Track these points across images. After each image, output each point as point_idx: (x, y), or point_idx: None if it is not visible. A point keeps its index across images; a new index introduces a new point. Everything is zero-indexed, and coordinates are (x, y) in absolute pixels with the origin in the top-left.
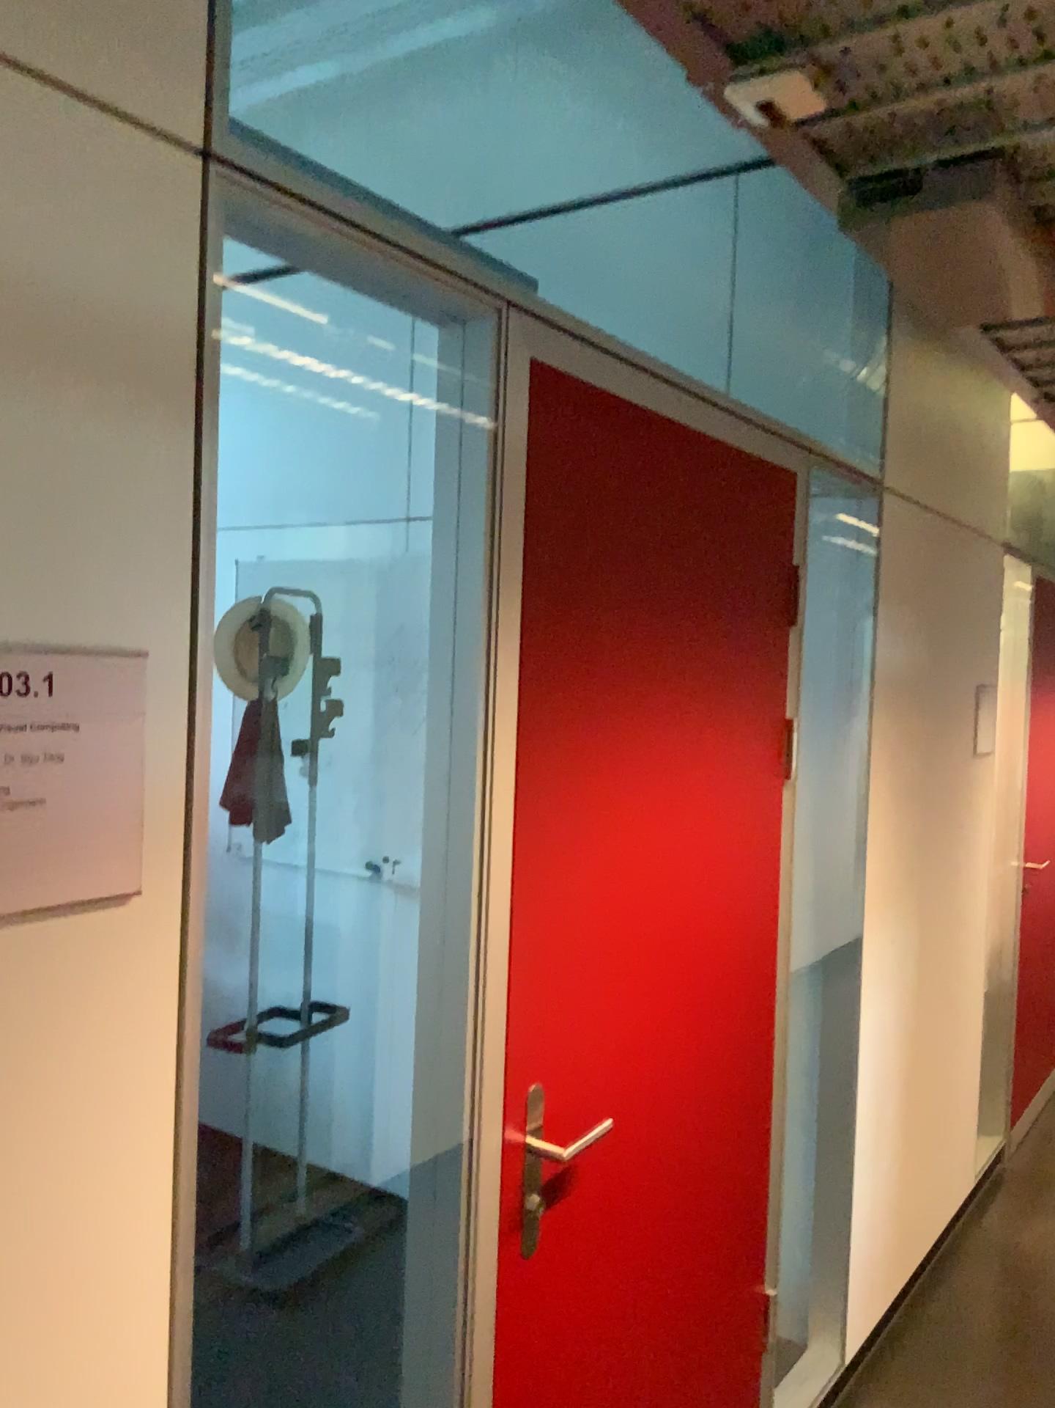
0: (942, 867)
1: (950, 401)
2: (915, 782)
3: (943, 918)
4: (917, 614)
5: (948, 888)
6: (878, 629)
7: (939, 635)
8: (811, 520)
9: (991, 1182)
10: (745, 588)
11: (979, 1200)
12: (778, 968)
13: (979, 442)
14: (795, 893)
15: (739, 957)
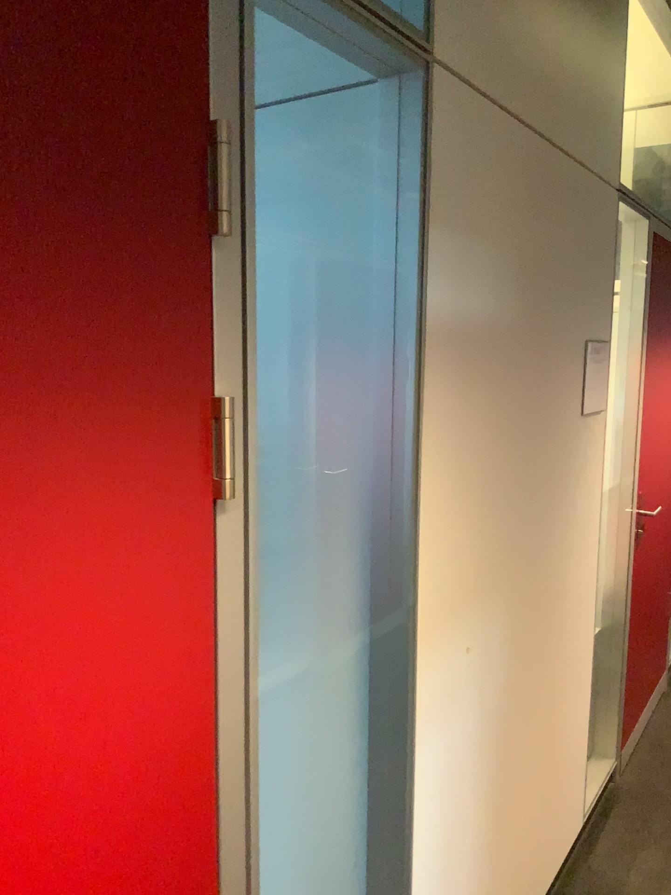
0: (543, 541)
1: (553, 0)
2: (497, 458)
3: (545, 594)
4: (496, 251)
5: (550, 561)
6: (423, 263)
7: (536, 283)
8: (250, 55)
9: (601, 806)
10: (3, 134)
11: (588, 833)
12: (219, 788)
13: (590, 61)
14: (249, 669)
15: (82, 834)
